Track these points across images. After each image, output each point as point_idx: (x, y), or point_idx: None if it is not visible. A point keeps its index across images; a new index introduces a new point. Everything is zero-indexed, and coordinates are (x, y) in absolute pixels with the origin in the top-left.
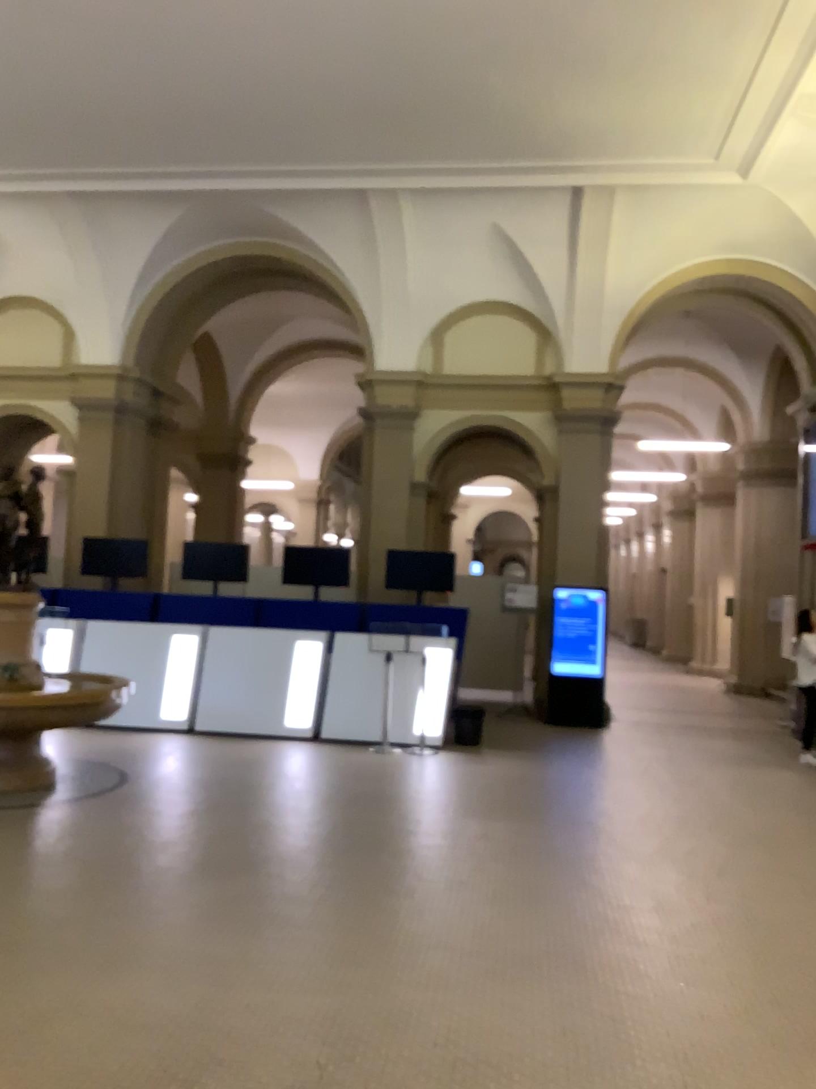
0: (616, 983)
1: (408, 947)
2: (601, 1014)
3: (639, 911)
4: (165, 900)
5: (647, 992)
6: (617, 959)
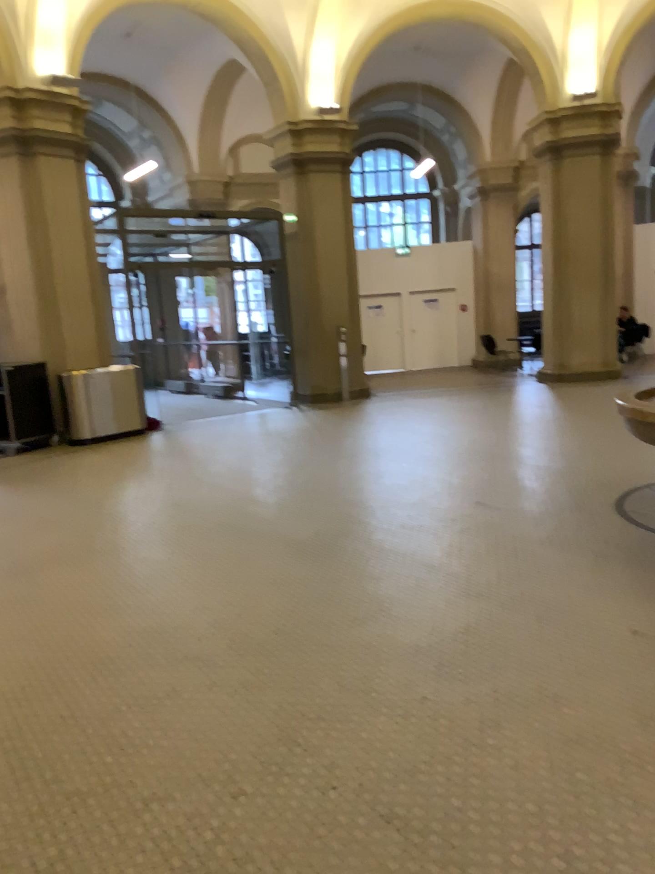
0: None
1: (115, 540)
2: None
3: None
4: (287, 509)
5: None
6: None
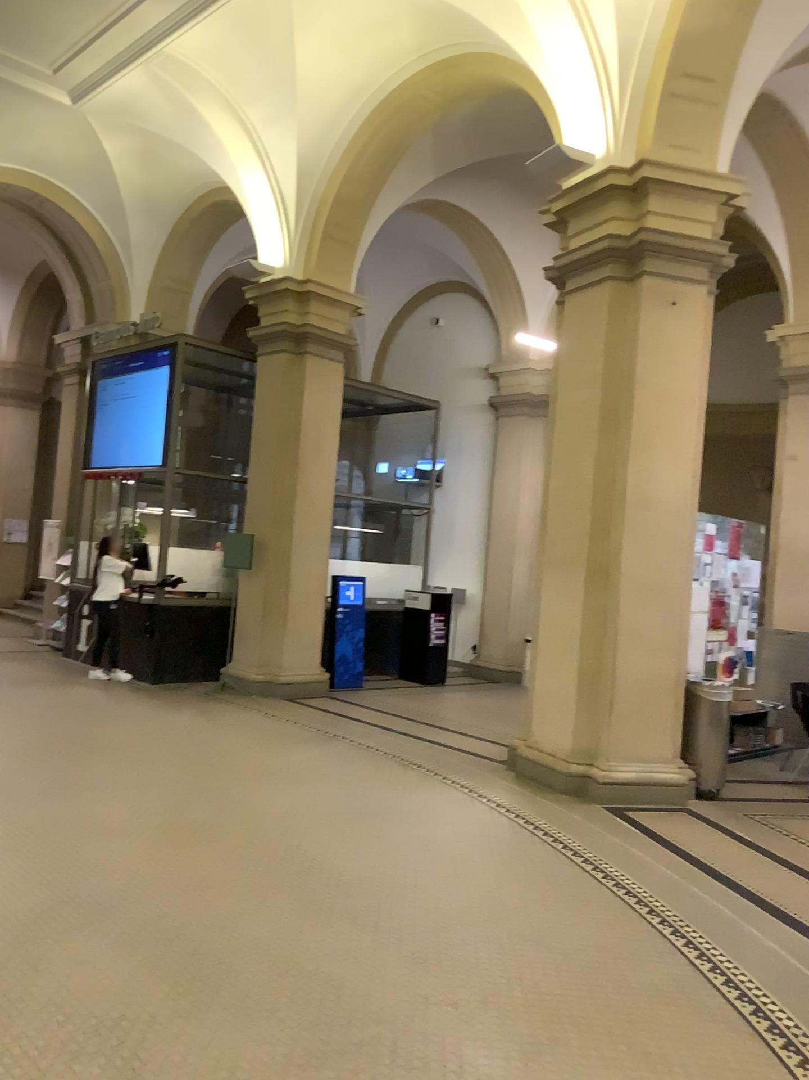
0: (156, 906)
1: None
2: (169, 936)
3: (112, 838)
4: None
5: (186, 905)
6: (135, 885)
